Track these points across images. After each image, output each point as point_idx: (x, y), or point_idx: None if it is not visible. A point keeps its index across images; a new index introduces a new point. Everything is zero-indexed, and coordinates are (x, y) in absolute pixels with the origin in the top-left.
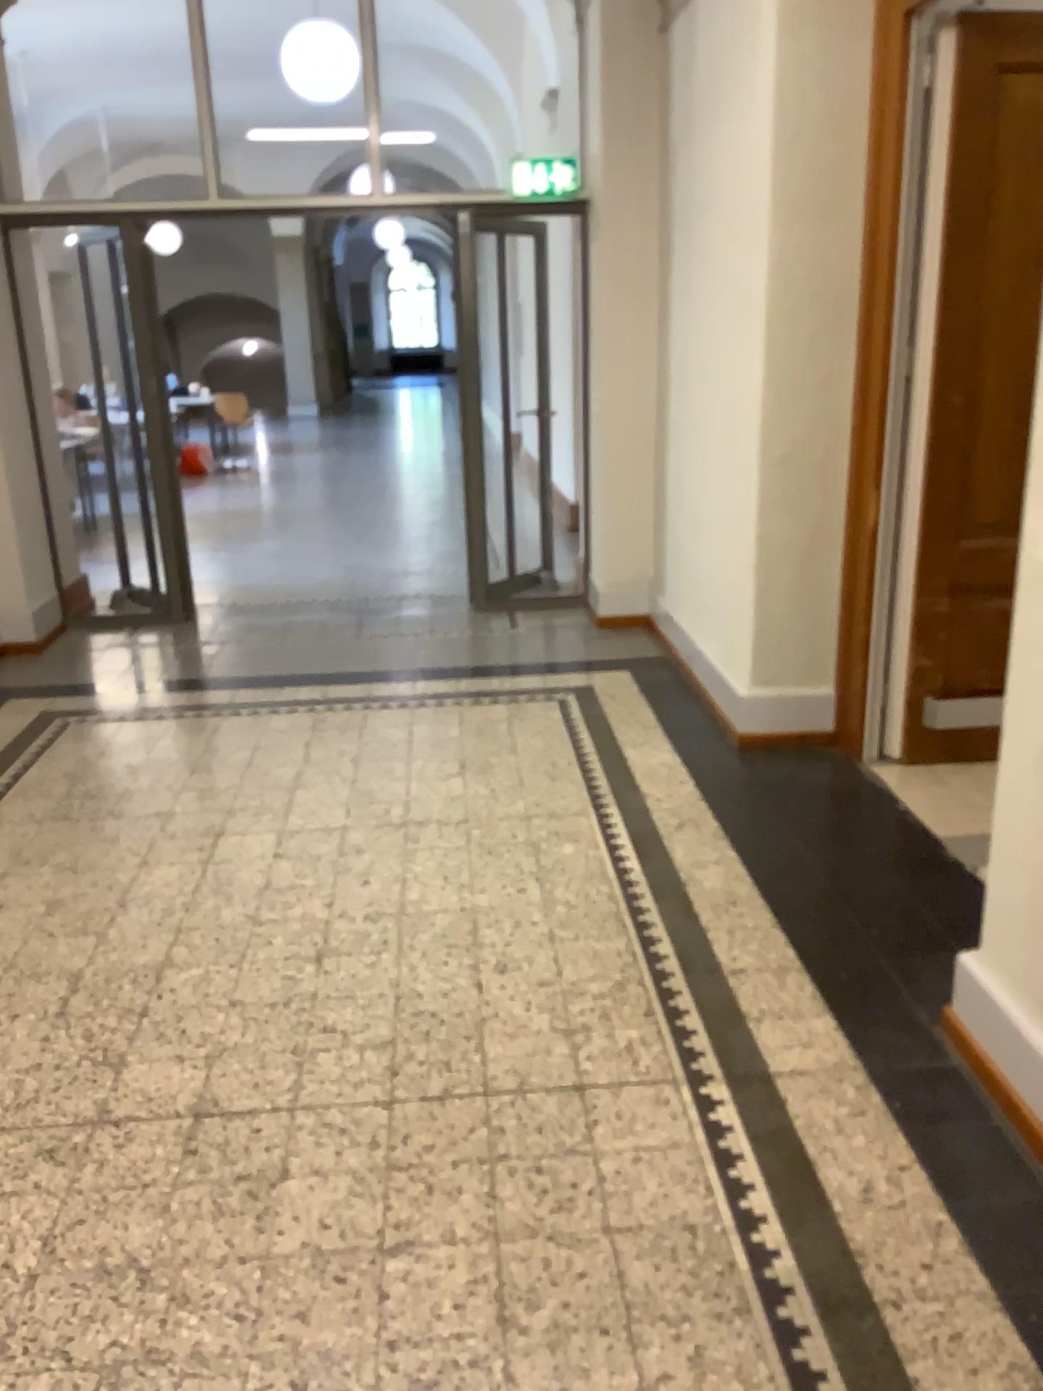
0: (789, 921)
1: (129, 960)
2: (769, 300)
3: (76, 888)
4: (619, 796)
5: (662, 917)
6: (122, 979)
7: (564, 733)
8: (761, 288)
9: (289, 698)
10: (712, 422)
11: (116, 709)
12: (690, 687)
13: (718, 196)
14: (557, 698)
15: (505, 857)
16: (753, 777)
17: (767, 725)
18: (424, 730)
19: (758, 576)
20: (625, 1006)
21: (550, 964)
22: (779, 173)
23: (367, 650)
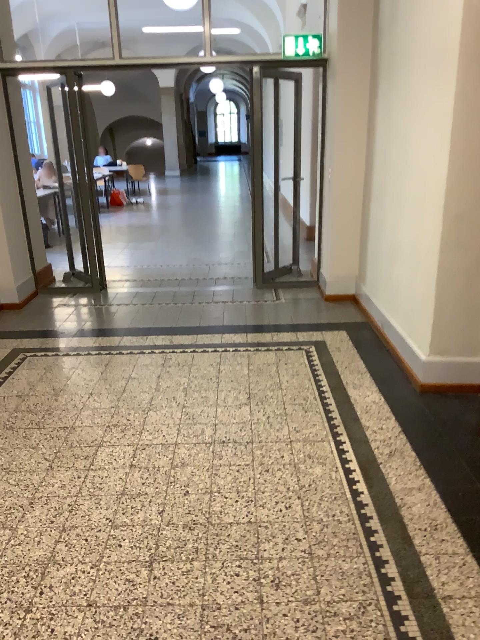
0: (476, 547)
1: (26, 555)
2: (454, 114)
3: (5, 487)
4: (347, 426)
5: (385, 536)
6: (18, 575)
7: (310, 376)
8: (449, 106)
9: (151, 345)
10: (406, 190)
11: (53, 348)
12: (383, 345)
13: (416, 49)
14: (305, 350)
15: (276, 474)
16: (431, 415)
17: (437, 378)
18: (227, 370)
19: (437, 288)
20: (367, 629)
21: (310, 579)
22: (466, 29)
23: (196, 314)
